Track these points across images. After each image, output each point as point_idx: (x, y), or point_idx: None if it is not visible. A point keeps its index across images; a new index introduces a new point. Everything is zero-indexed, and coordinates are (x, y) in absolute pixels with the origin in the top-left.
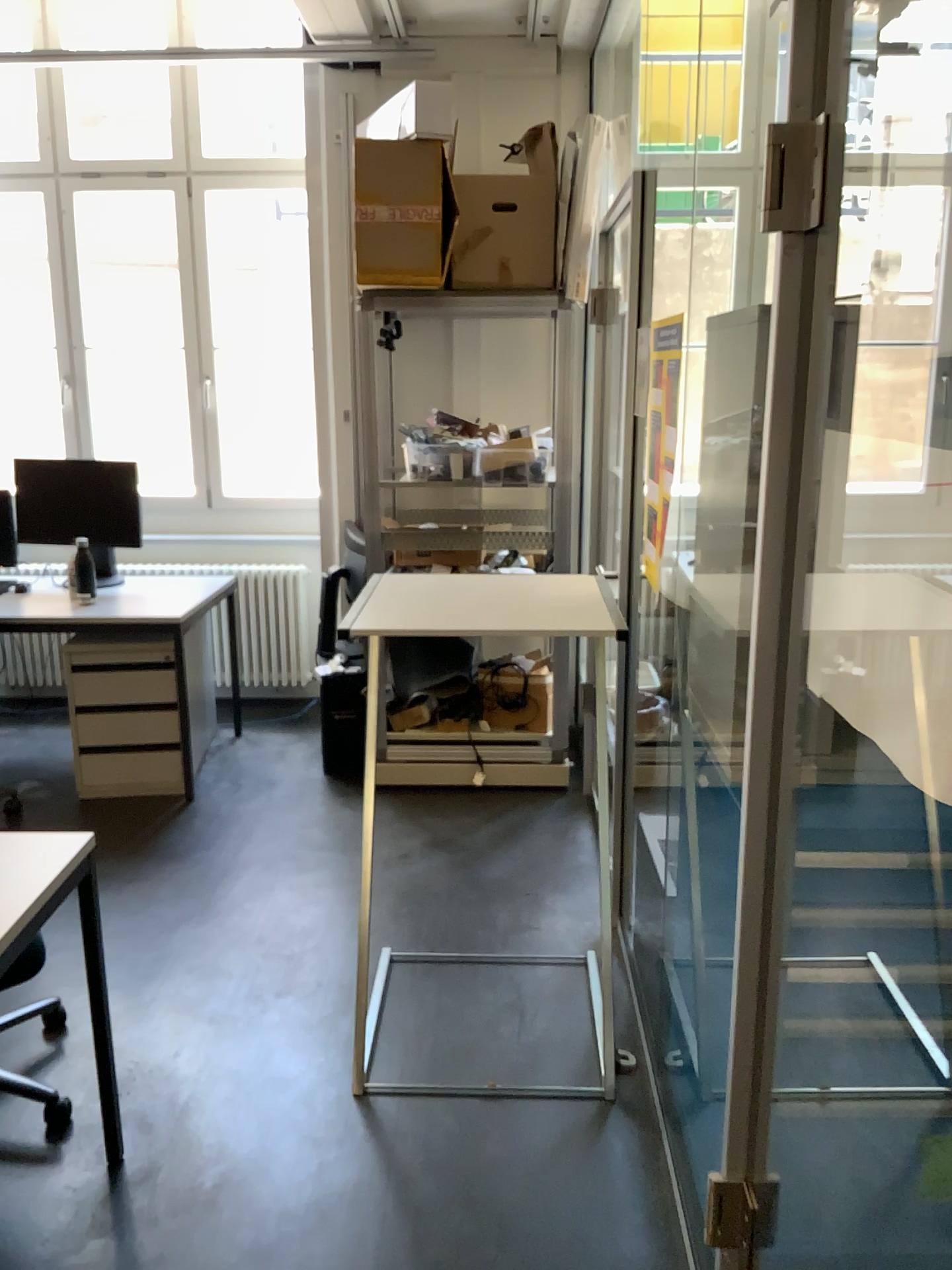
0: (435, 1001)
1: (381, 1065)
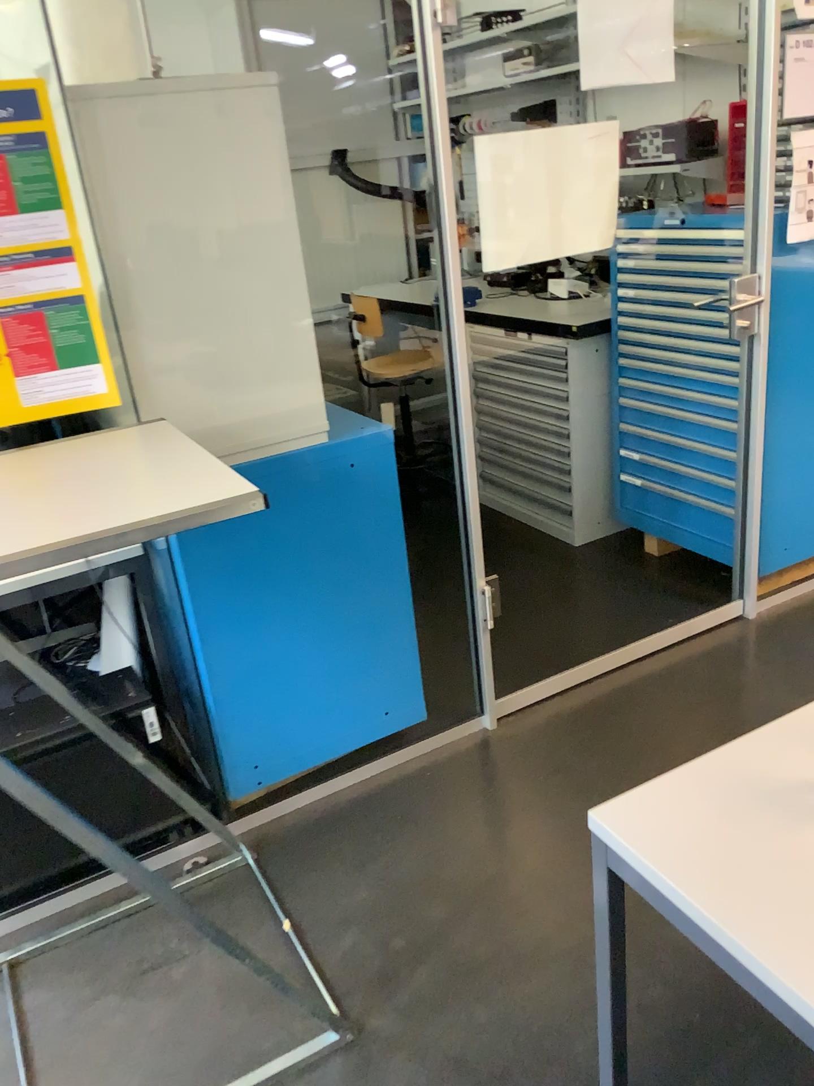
0: (149, 1069)
1: (305, 1039)
